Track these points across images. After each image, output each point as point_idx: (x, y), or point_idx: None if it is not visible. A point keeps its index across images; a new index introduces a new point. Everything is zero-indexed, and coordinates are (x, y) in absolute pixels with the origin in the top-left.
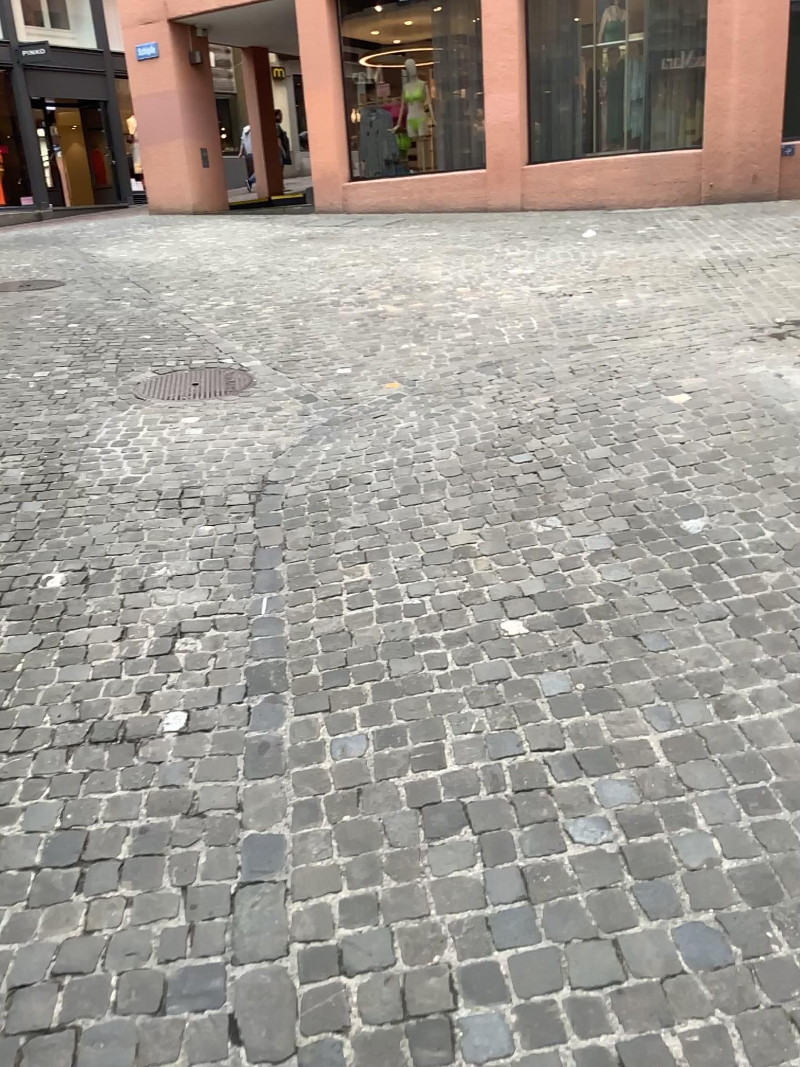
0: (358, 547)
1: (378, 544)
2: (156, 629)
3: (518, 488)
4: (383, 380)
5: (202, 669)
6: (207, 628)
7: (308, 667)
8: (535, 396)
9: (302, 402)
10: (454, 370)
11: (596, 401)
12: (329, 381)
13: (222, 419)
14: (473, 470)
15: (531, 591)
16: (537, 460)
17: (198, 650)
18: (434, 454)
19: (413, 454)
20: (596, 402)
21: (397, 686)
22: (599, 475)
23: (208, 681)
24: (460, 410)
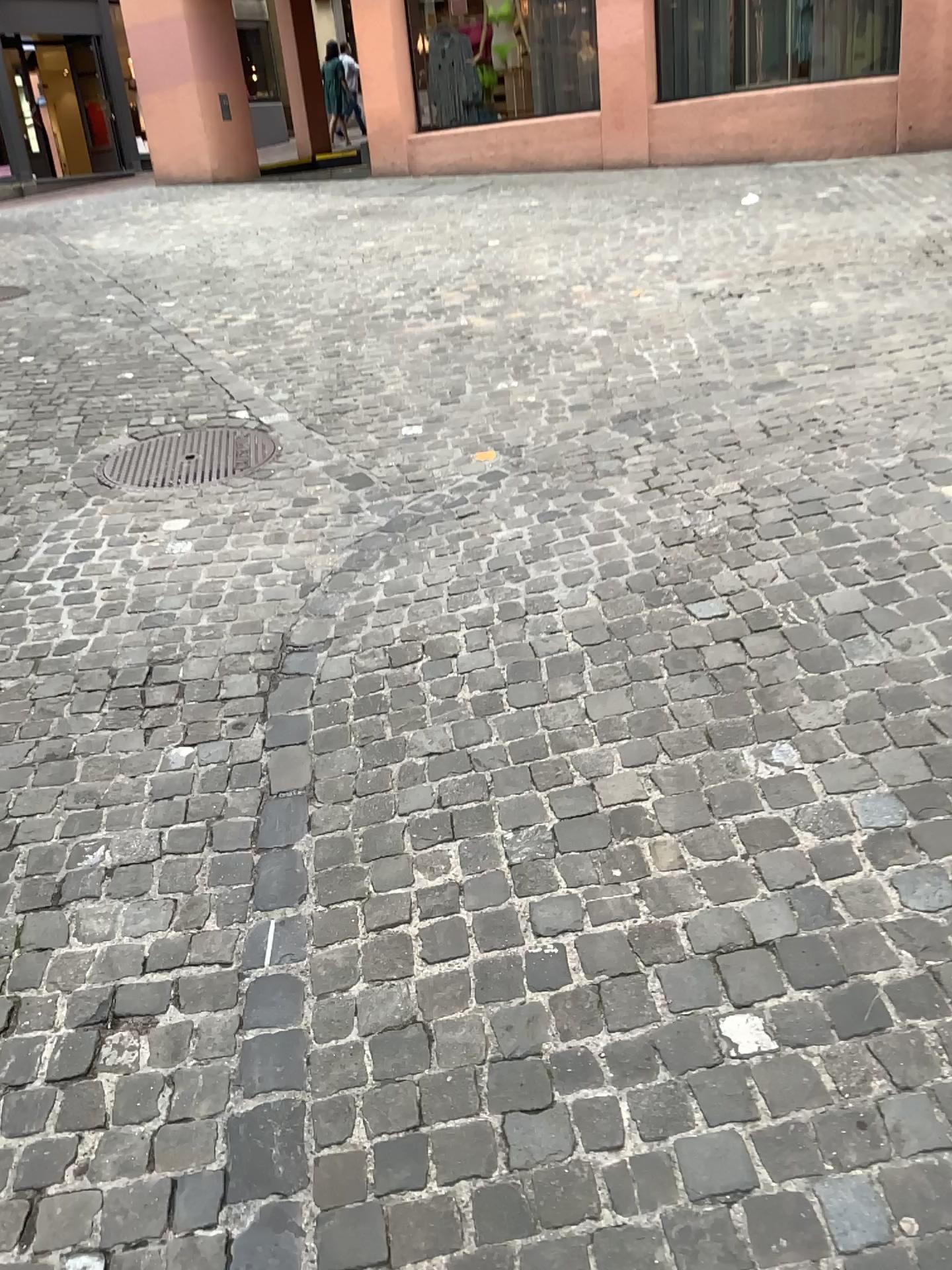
0: (439, 805)
1: (474, 799)
2: (68, 1013)
3: (712, 677)
4: (471, 451)
5: (145, 1128)
6: (163, 1006)
7: (347, 1129)
8: (715, 485)
9: (348, 491)
10: (579, 431)
11: (817, 495)
12: (389, 453)
13: (224, 526)
14: (628, 632)
15: (765, 931)
16: (736, 615)
17: (141, 1073)
18: (559, 596)
19: (526, 595)
20: (817, 498)
21: (525, 1197)
22: (850, 652)
23: (153, 1167)
24: (594, 509)
